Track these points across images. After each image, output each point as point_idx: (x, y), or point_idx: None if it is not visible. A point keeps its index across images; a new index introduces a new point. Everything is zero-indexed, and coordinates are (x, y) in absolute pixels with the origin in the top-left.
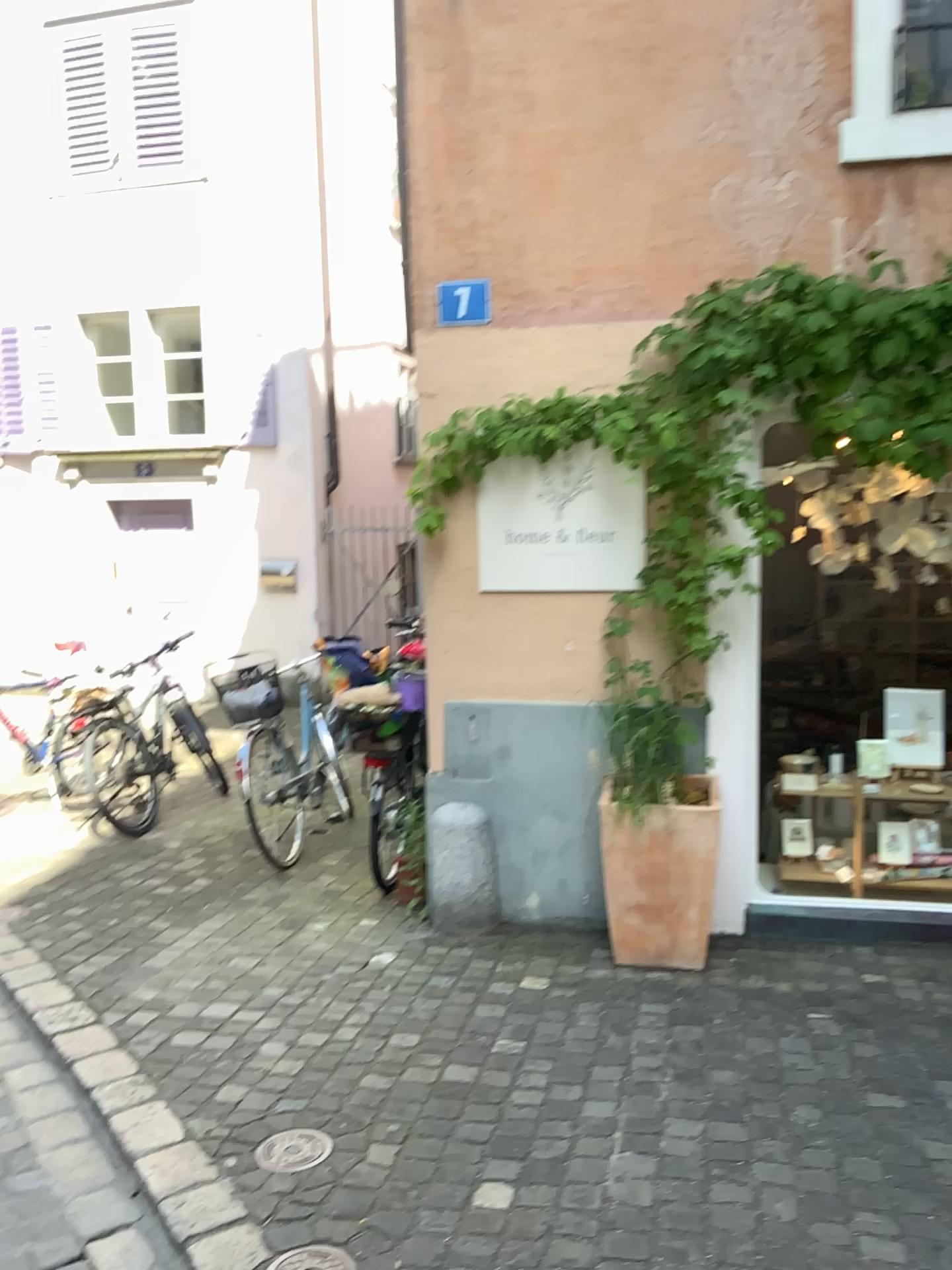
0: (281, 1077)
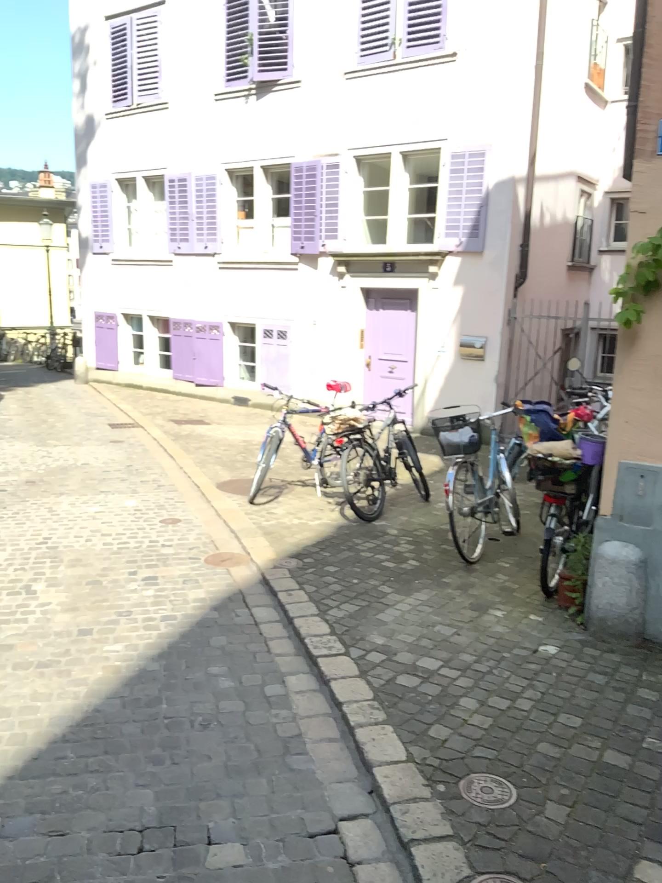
0: (476, 728)
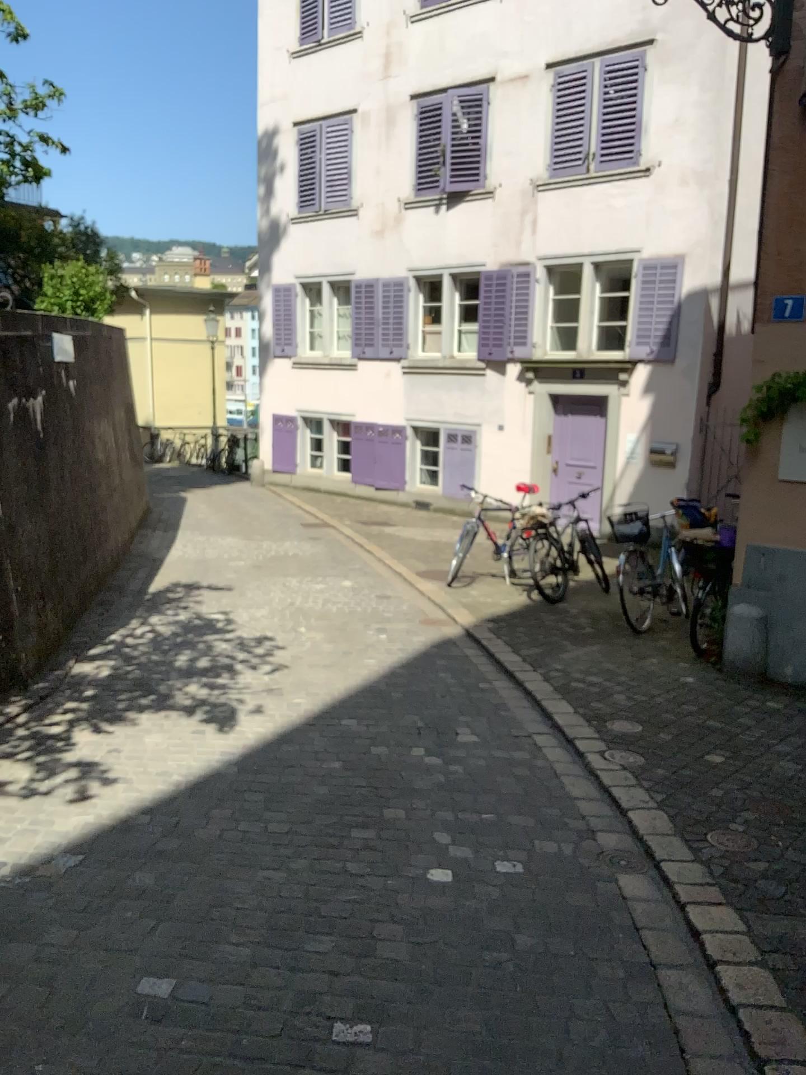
0: (622, 705)
